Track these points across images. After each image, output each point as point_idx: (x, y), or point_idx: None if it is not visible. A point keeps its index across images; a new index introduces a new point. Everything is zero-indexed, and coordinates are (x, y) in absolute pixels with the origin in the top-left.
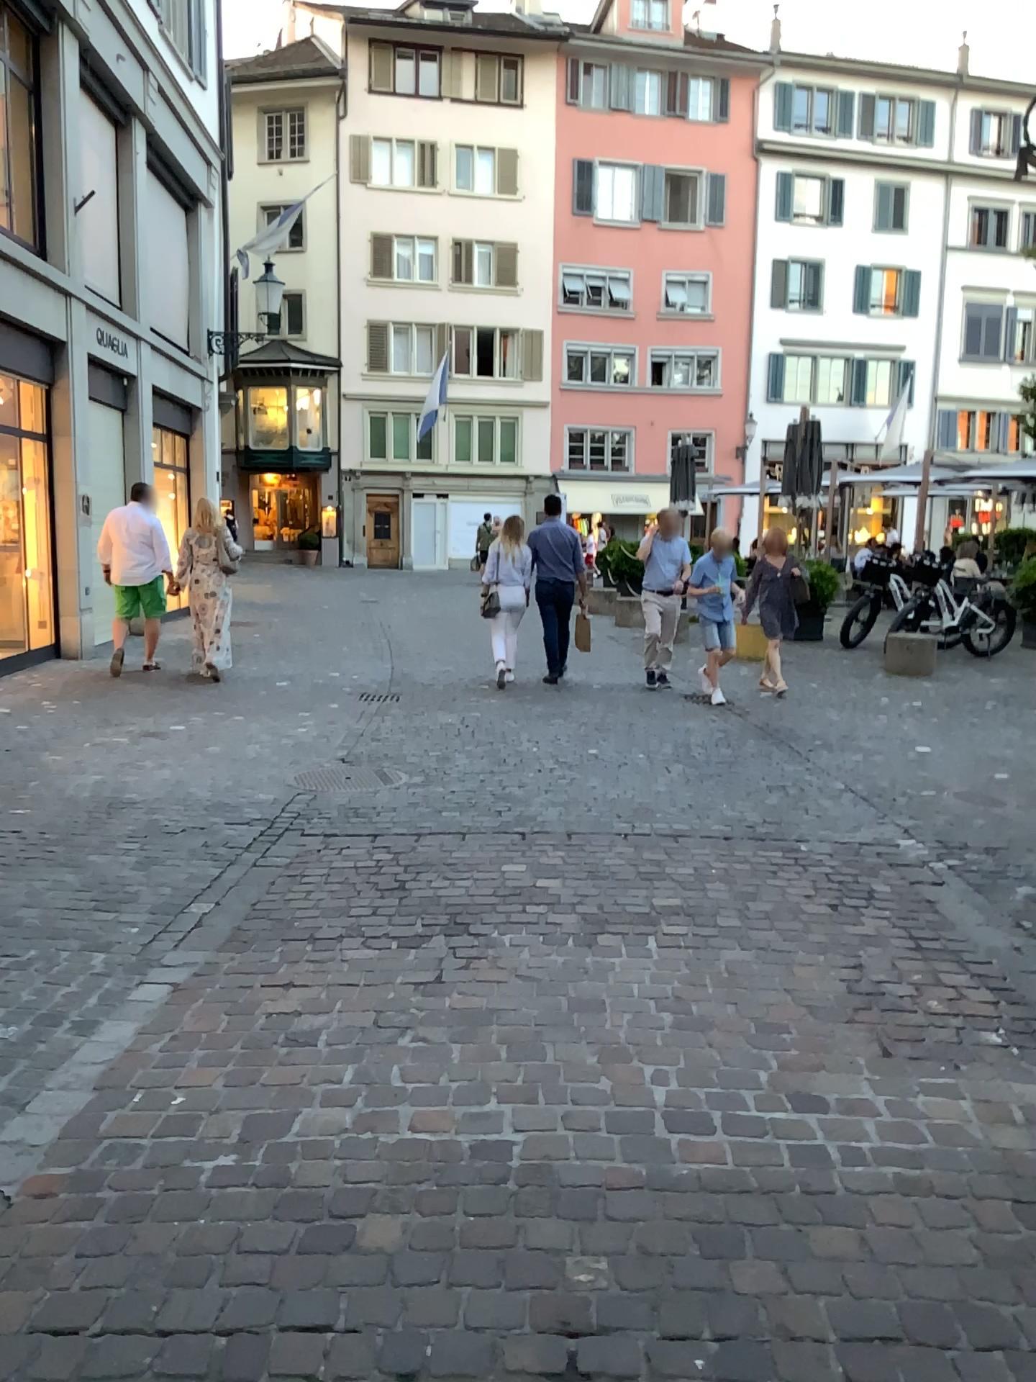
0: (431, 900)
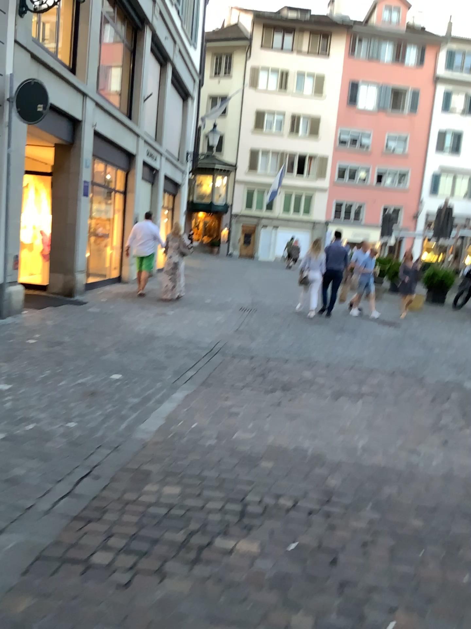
0: (275, 379)
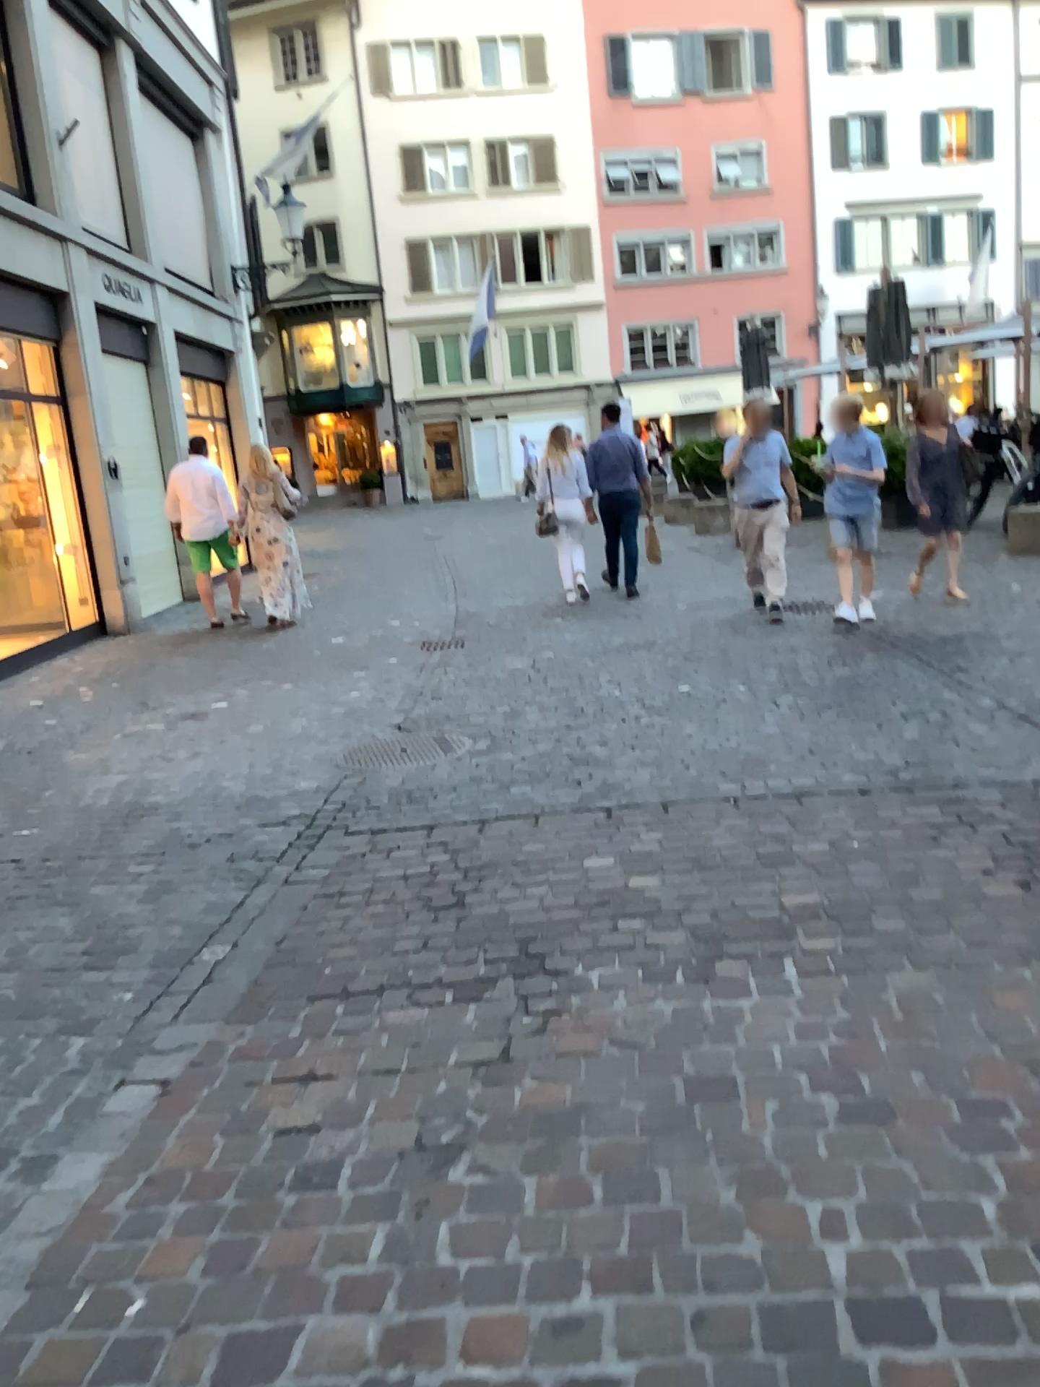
0: (497, 919)
